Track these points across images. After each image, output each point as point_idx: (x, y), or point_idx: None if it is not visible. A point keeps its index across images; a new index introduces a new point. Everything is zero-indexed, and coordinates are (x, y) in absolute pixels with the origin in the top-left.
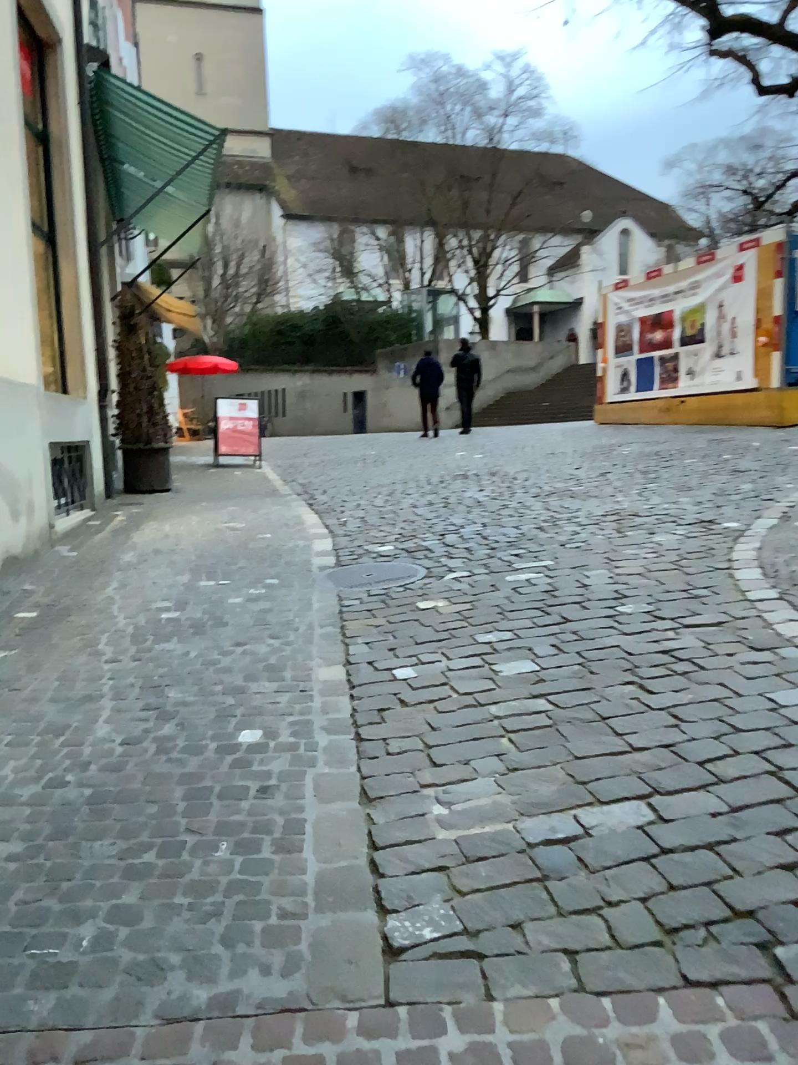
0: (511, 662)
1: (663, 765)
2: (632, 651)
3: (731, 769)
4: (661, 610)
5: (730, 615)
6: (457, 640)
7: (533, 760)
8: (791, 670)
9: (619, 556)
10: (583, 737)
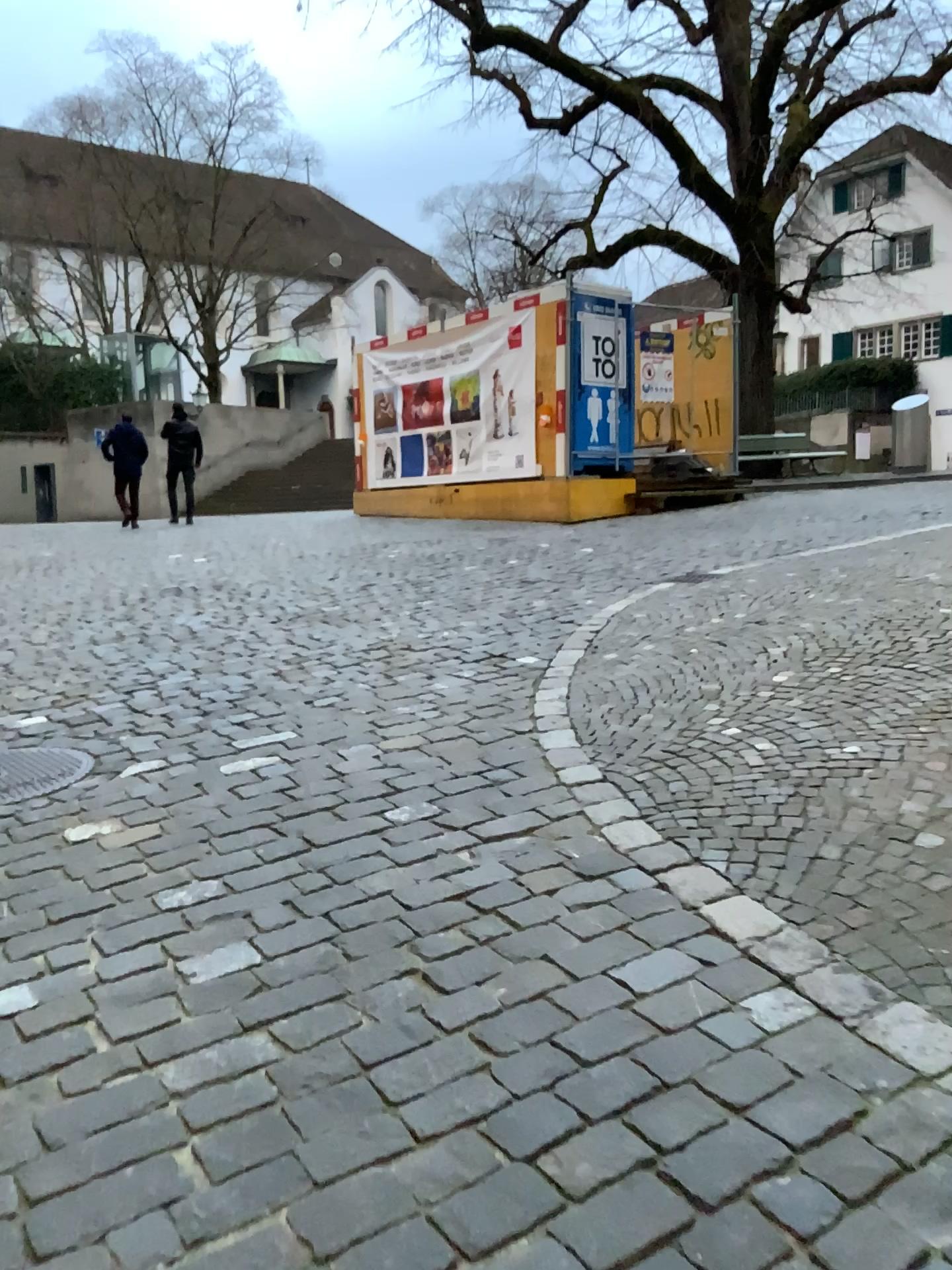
0: (212, 950)
1: (470, 1180)
2: (408, 903)
3: (584, 1171)
4: (448, 815)
5: (544, 817)
6: (123, 905)
7: (233, 1207)
8: (642, 919)
9: (386, 720)
10: (329, 1126)
